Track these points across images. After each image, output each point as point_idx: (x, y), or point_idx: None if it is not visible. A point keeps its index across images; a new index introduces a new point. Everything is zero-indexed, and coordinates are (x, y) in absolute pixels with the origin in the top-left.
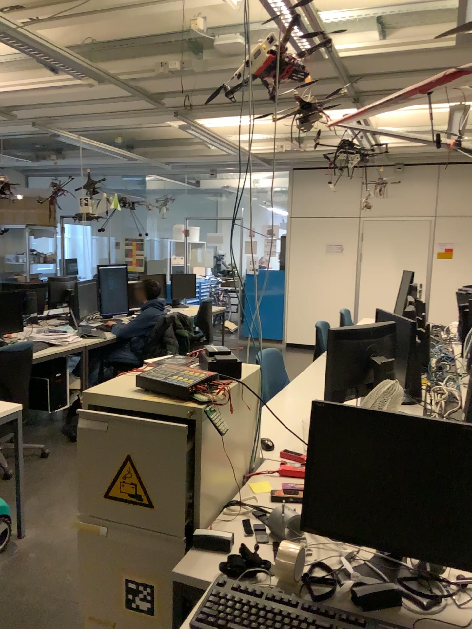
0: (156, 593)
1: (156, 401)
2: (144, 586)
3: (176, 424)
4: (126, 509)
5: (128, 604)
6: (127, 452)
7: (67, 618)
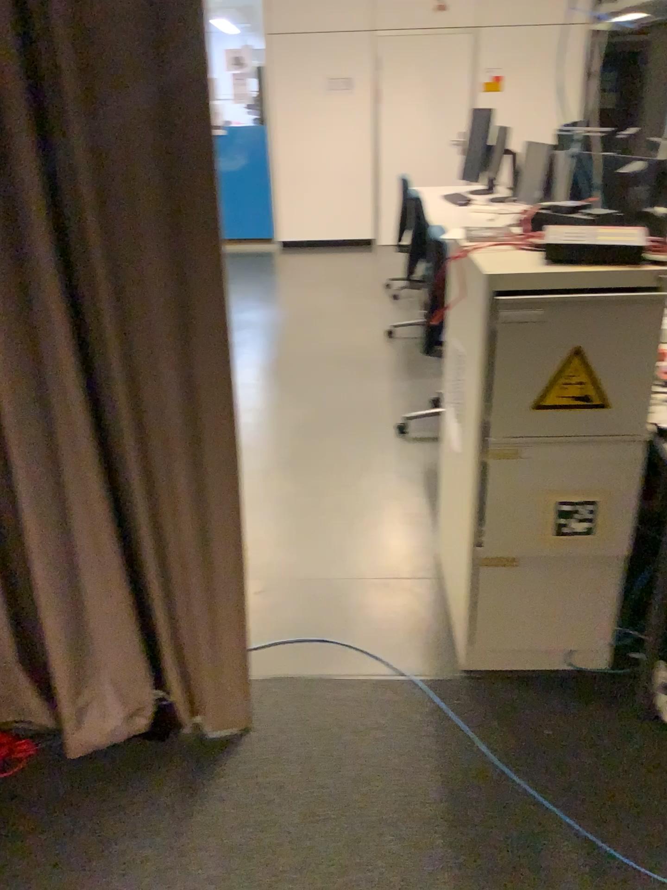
0: (599, 507)
1: (602, 271)
2: (582, 503)
3: (641, 295)
4: (562, 418)
5: (558, 529)
6: (571, 345)
7: (344, 594)
